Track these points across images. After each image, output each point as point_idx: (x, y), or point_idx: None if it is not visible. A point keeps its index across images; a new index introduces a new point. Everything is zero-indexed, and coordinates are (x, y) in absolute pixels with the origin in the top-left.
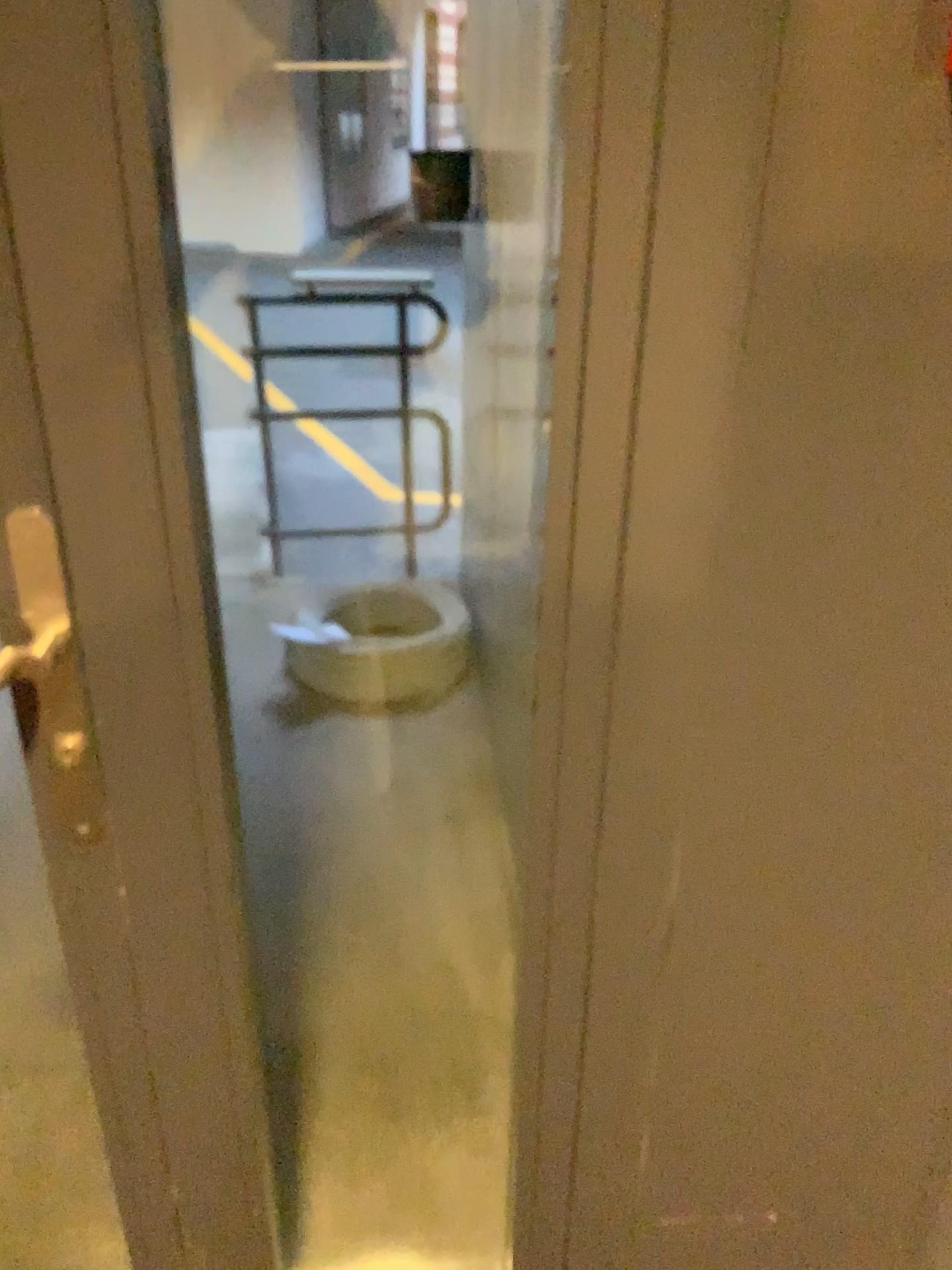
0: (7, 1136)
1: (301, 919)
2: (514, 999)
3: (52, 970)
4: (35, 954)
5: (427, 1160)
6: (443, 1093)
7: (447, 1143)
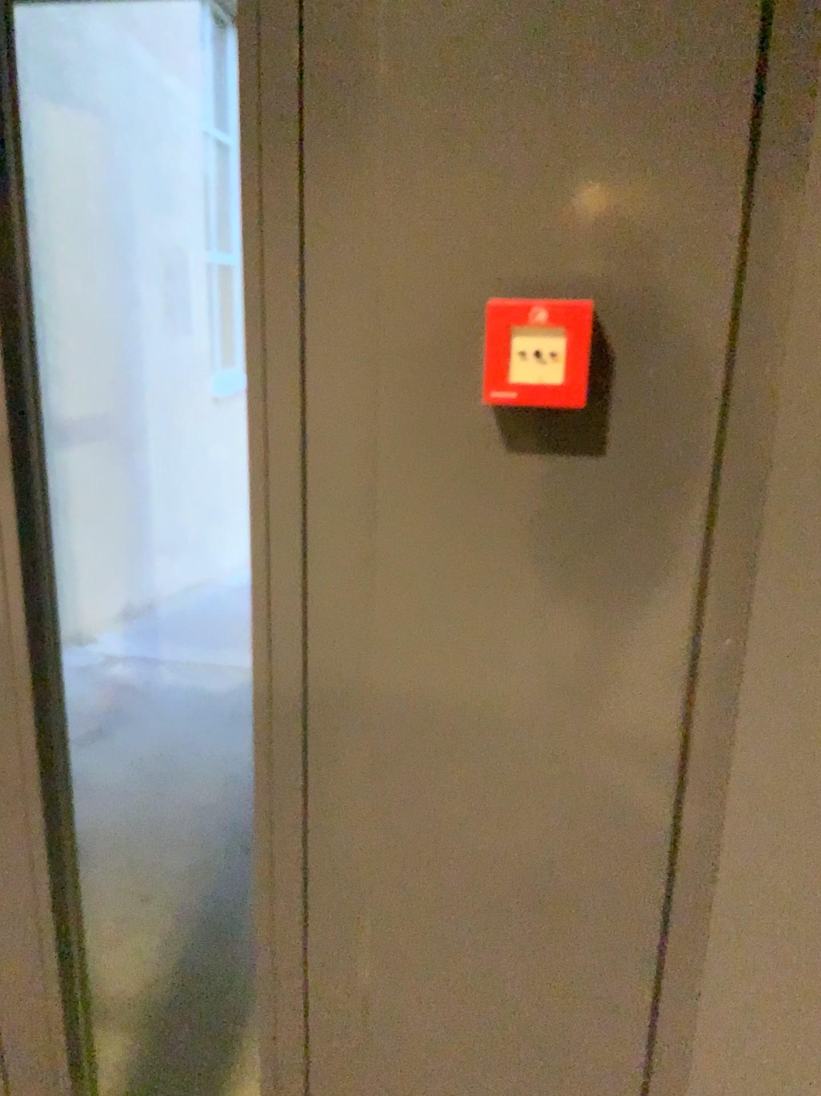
0: None
1: None
2: (260, 1055)
3: None
4: None
5: None
6: None
7: None
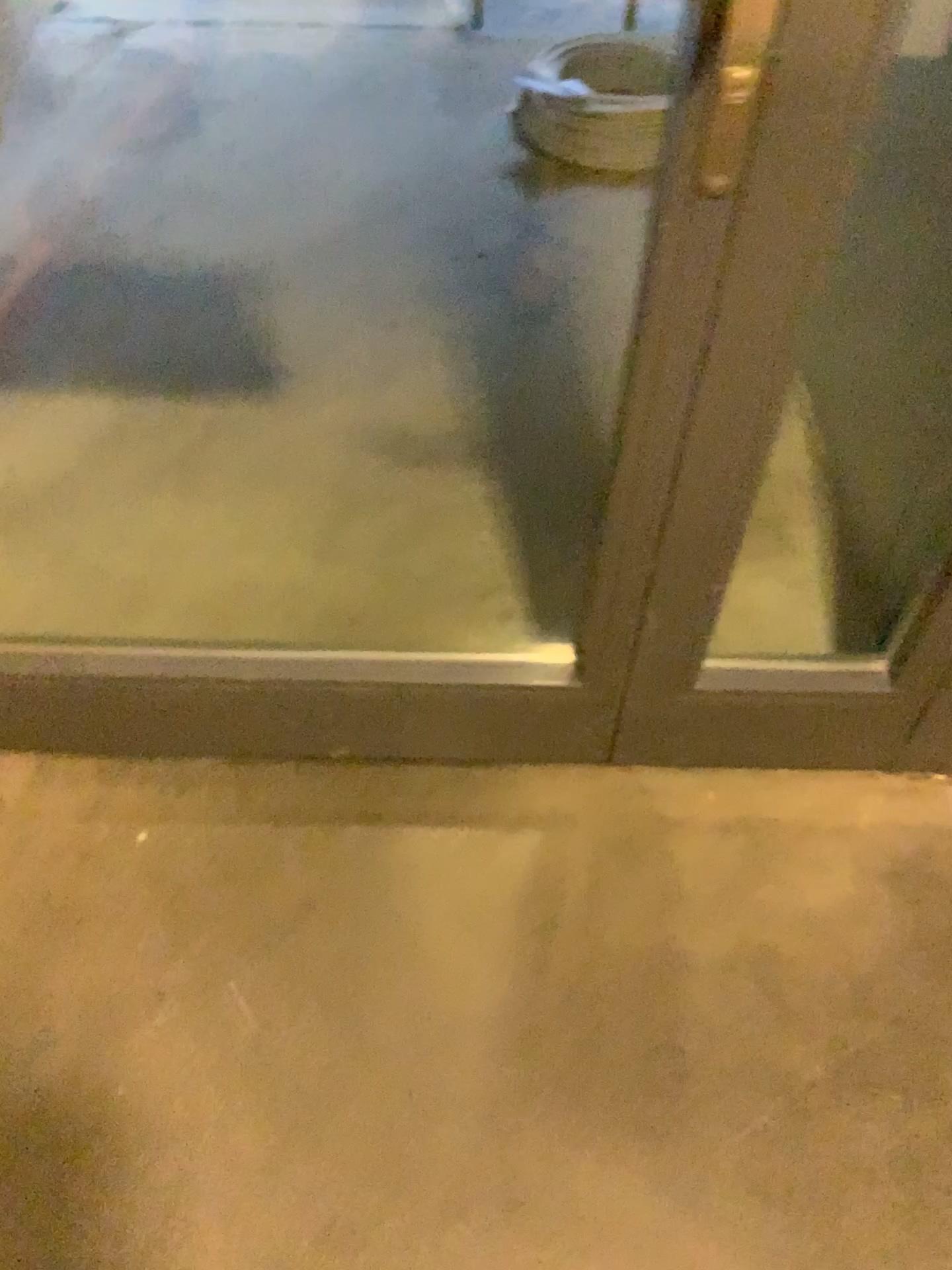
0: (373, 548)
1: (601, 393)
2: None
3: (375, 416)
4: (357, 401)
5: (750, 600)
6: (758, 550)
7: (767, 589)
